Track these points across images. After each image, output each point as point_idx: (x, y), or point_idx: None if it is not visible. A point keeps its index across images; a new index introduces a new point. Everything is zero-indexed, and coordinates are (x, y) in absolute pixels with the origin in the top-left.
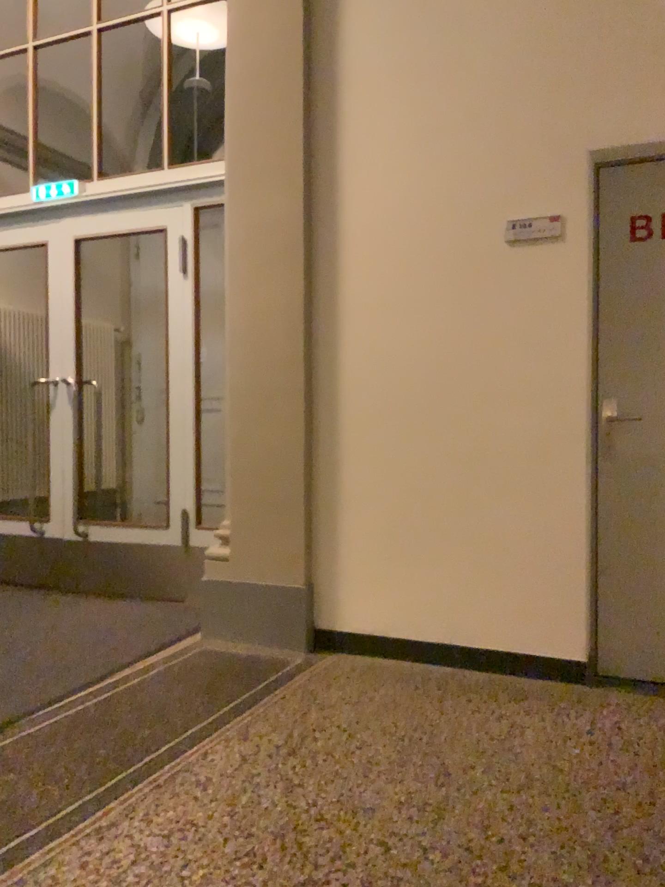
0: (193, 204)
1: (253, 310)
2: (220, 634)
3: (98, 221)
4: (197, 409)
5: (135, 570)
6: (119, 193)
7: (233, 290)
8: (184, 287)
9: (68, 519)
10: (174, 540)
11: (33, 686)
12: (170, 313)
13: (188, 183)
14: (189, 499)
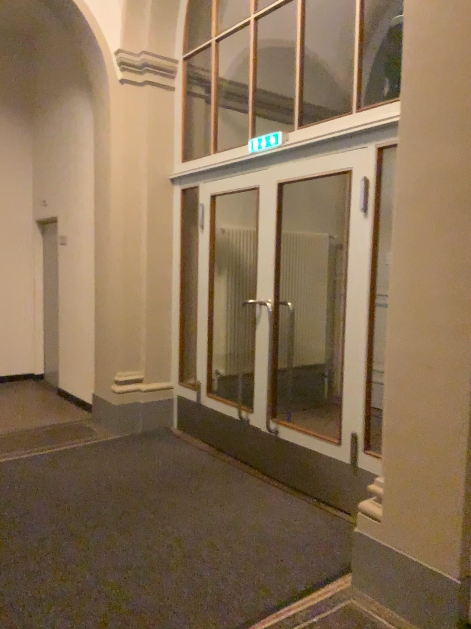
0: (376, 145)
1: (419, 267)
2: (369, 587)
3: (296, 166)
4: (372, 339)
5: (312, 472)
6: (312, 139)
7: (398, 244)
8: (364, 225)
9: (265, 415)
10: (345, 455)
11: (182, 625)
12: (350, 250)
13: (372, 125)
14: (360, 422)
